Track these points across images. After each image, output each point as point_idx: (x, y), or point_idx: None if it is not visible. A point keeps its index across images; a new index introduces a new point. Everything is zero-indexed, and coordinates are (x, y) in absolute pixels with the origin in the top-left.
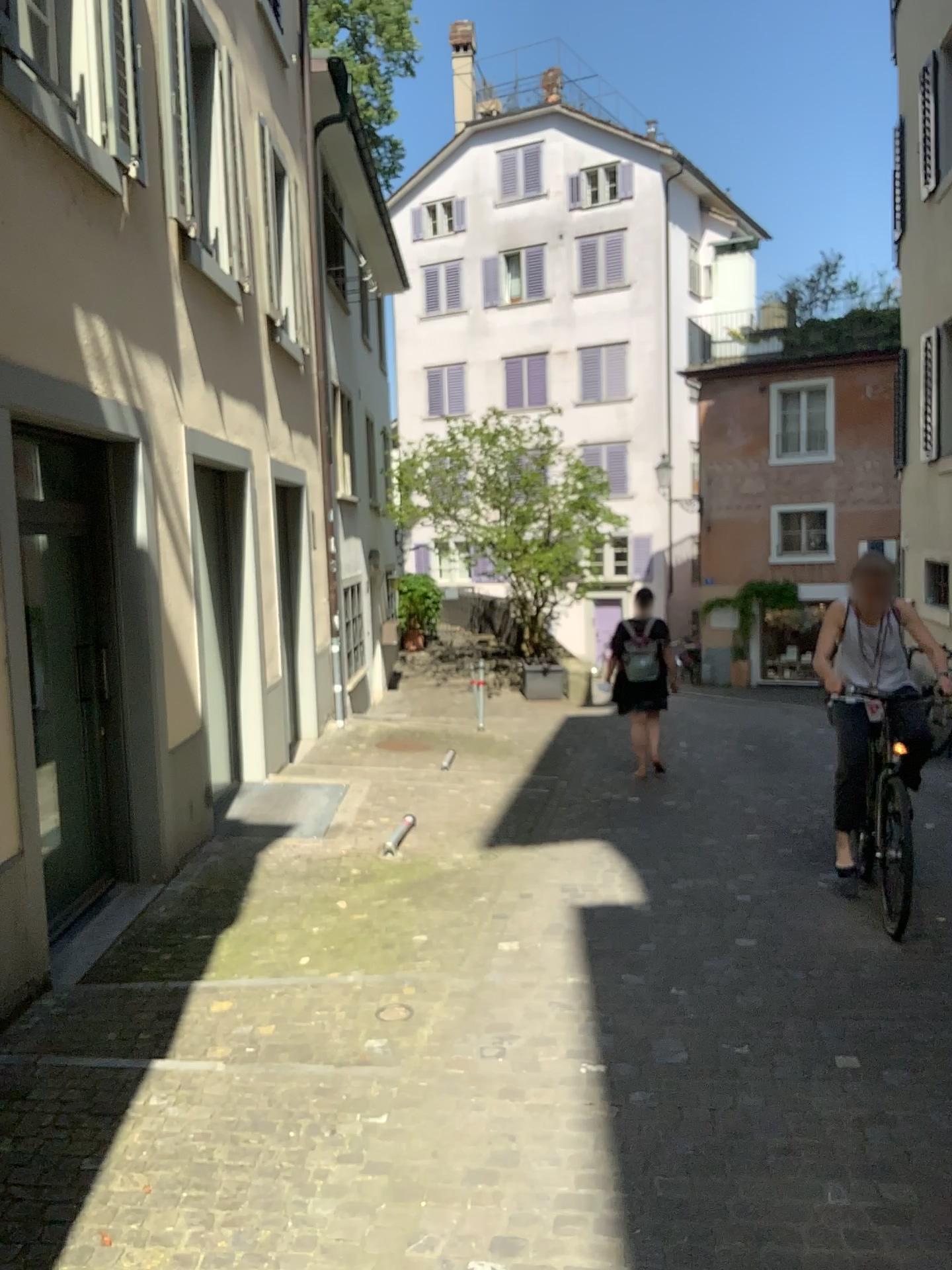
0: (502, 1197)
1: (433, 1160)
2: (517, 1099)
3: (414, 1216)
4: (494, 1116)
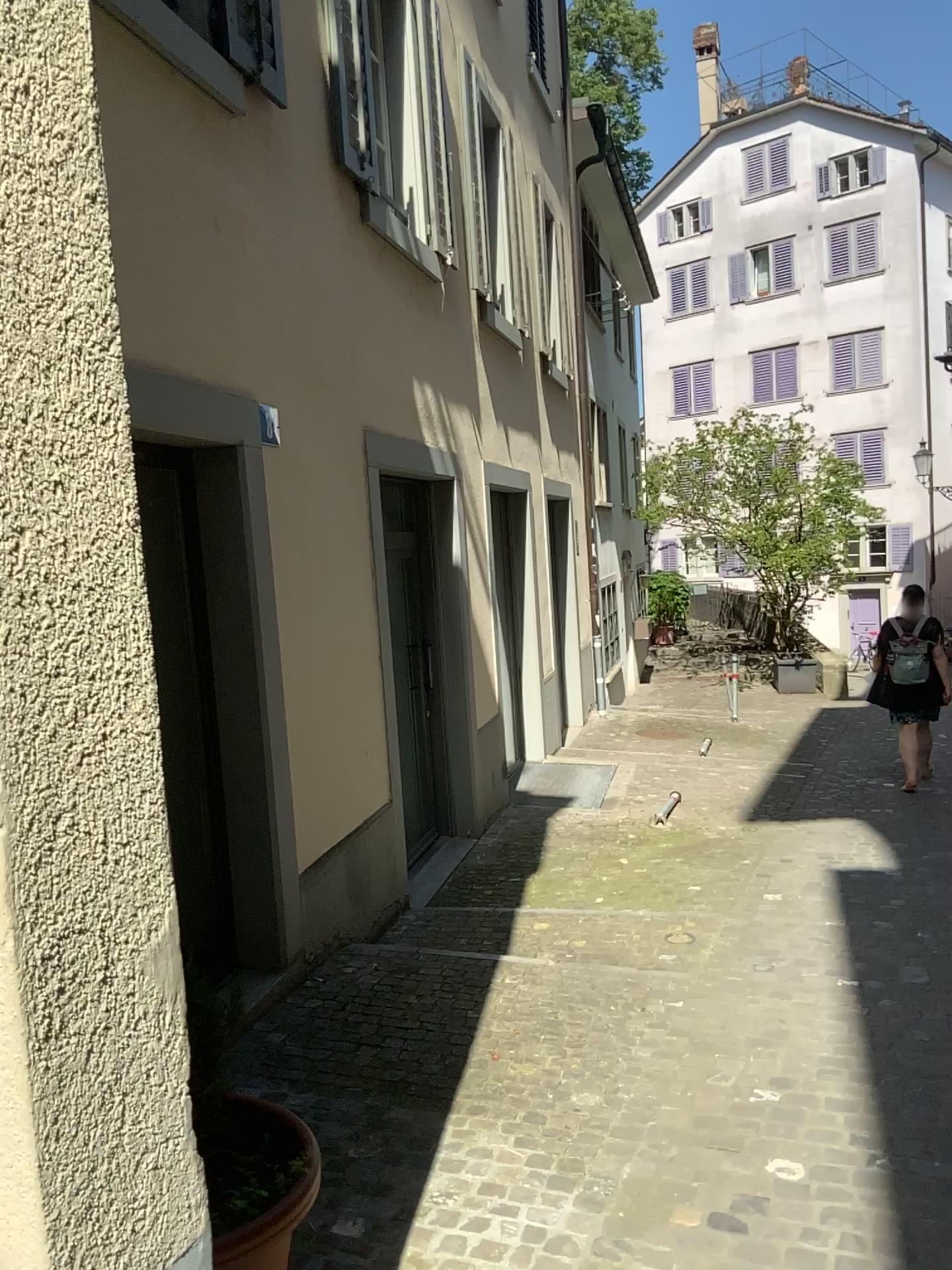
0: (776, 1054)
1: (721, 1030)
2: (785, 997)
3: (710, 1059)
4: (767, 1007)
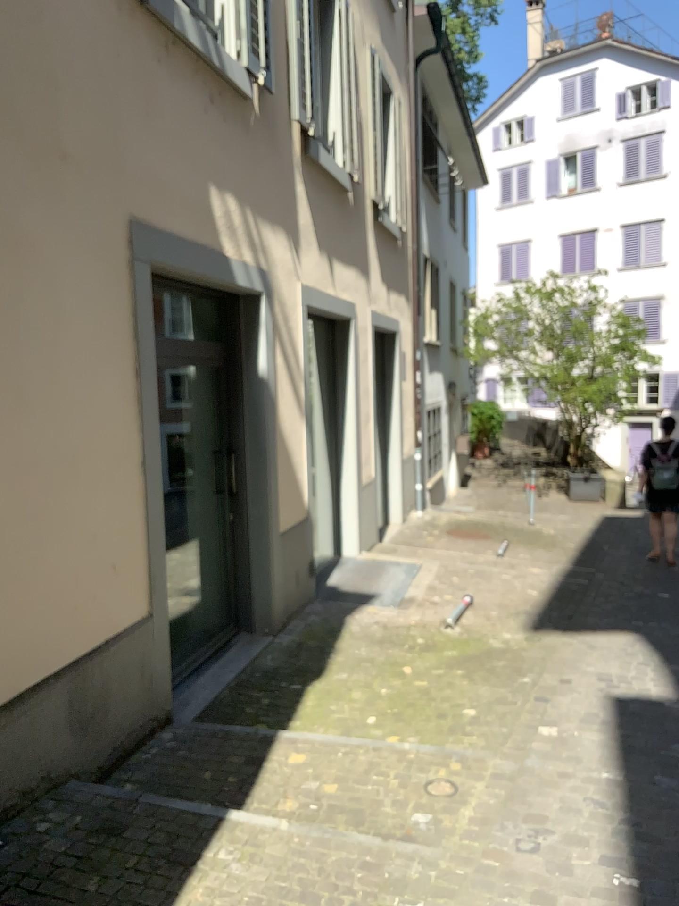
0: None
1: None
2: None
3: None
4: None
